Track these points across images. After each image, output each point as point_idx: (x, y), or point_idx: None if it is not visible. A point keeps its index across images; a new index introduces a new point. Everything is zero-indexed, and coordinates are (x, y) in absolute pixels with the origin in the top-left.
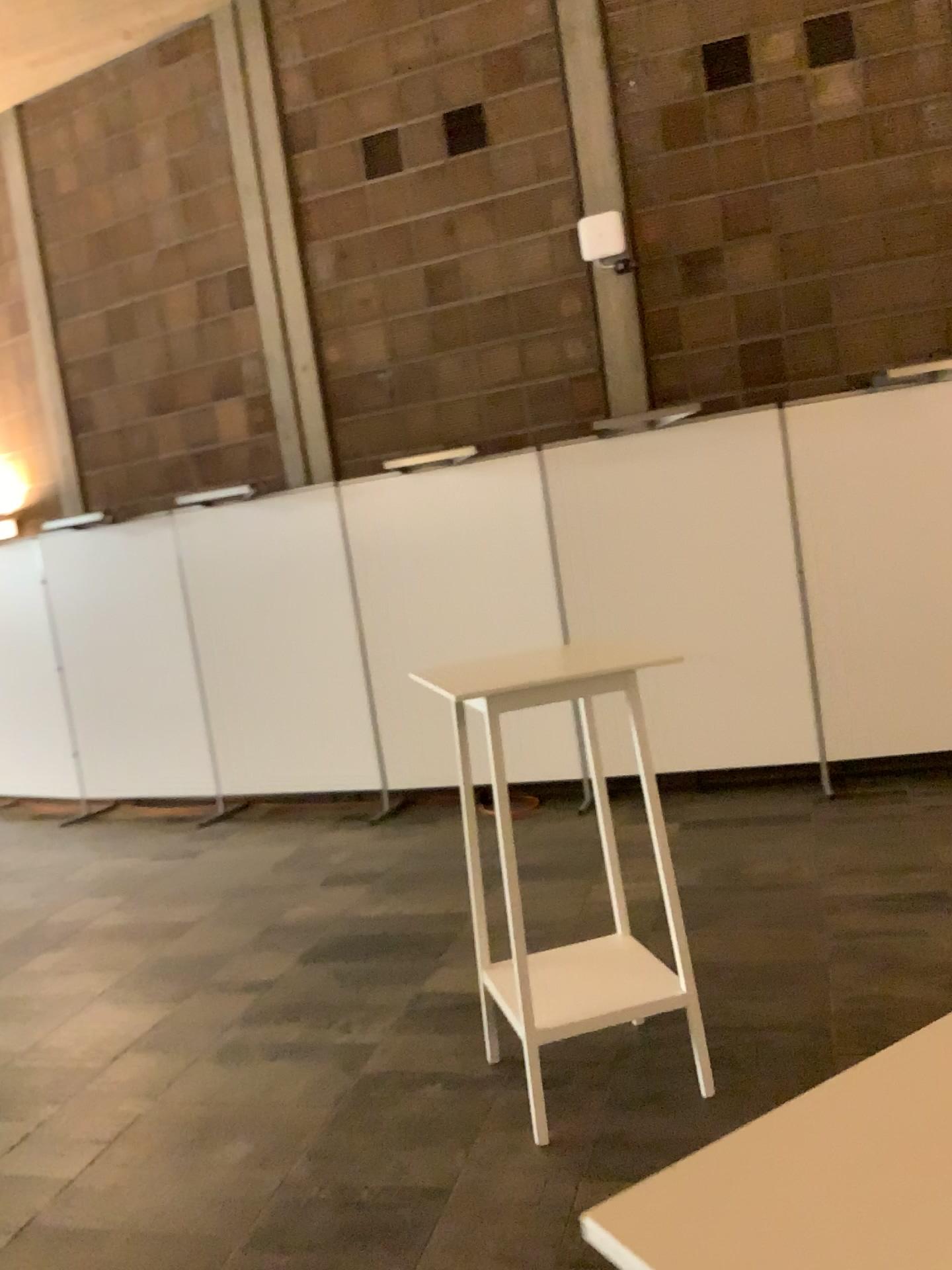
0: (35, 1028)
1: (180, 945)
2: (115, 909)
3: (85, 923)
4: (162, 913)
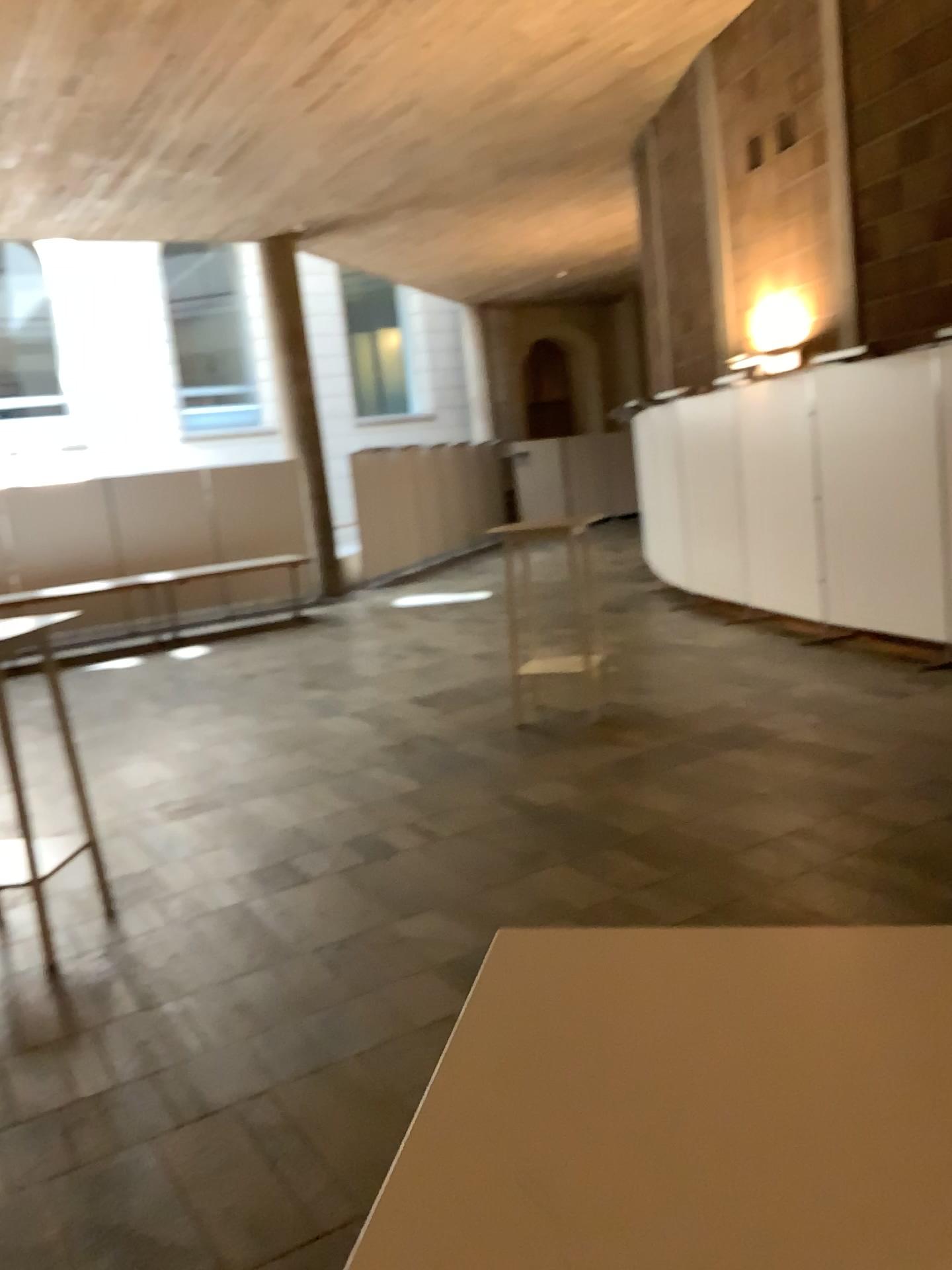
0: (709, 804)
1: (852, 770)
2: (812, 726)
3: (782, 732)
4: (850, 739)
